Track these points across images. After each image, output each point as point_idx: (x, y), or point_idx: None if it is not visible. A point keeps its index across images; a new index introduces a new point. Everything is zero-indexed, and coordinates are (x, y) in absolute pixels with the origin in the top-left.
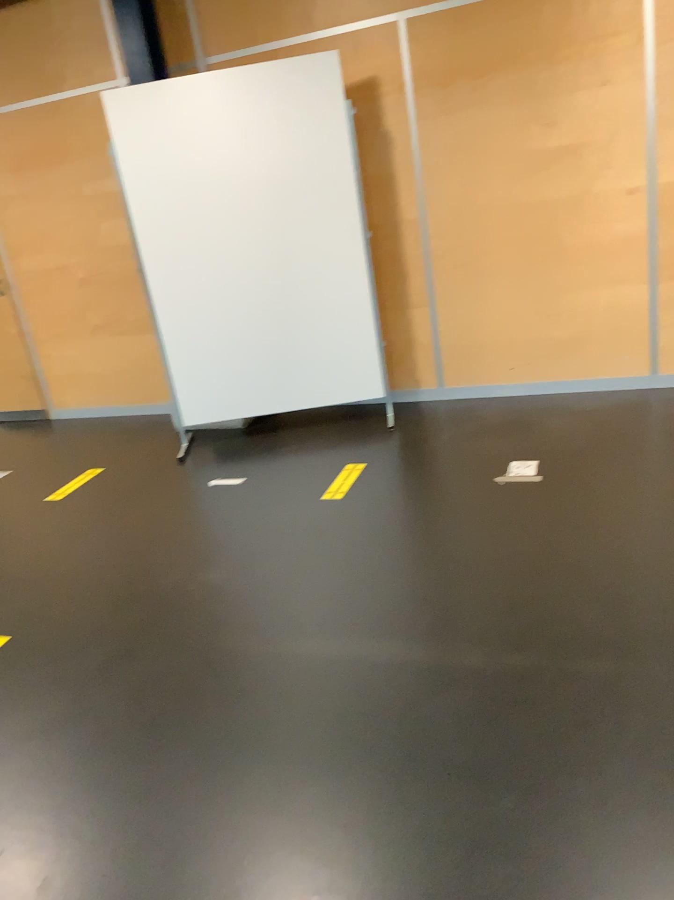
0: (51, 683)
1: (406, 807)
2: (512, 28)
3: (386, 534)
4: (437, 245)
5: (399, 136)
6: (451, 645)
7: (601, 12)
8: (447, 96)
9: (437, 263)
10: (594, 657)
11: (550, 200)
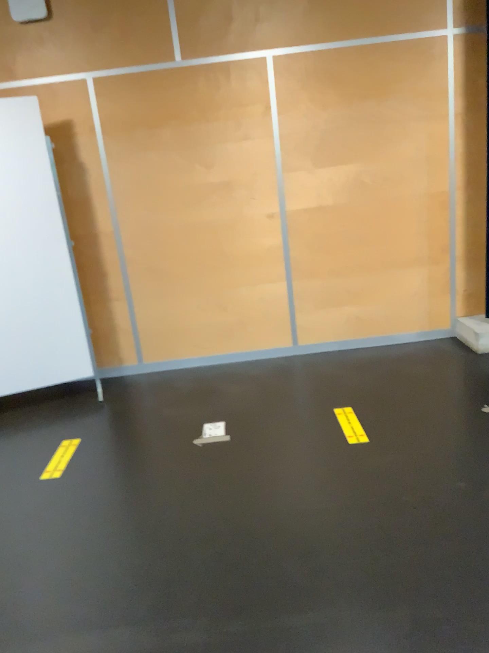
0: None
1: None
2: (180, 95)
3: (103, 508)
4: (130, 253)
5: (95, 168)
6: (174, 620)
7: (243, 89)
8: (133, 140)
9: (132, 267)
10: (299, 610)
11: (215, 220)
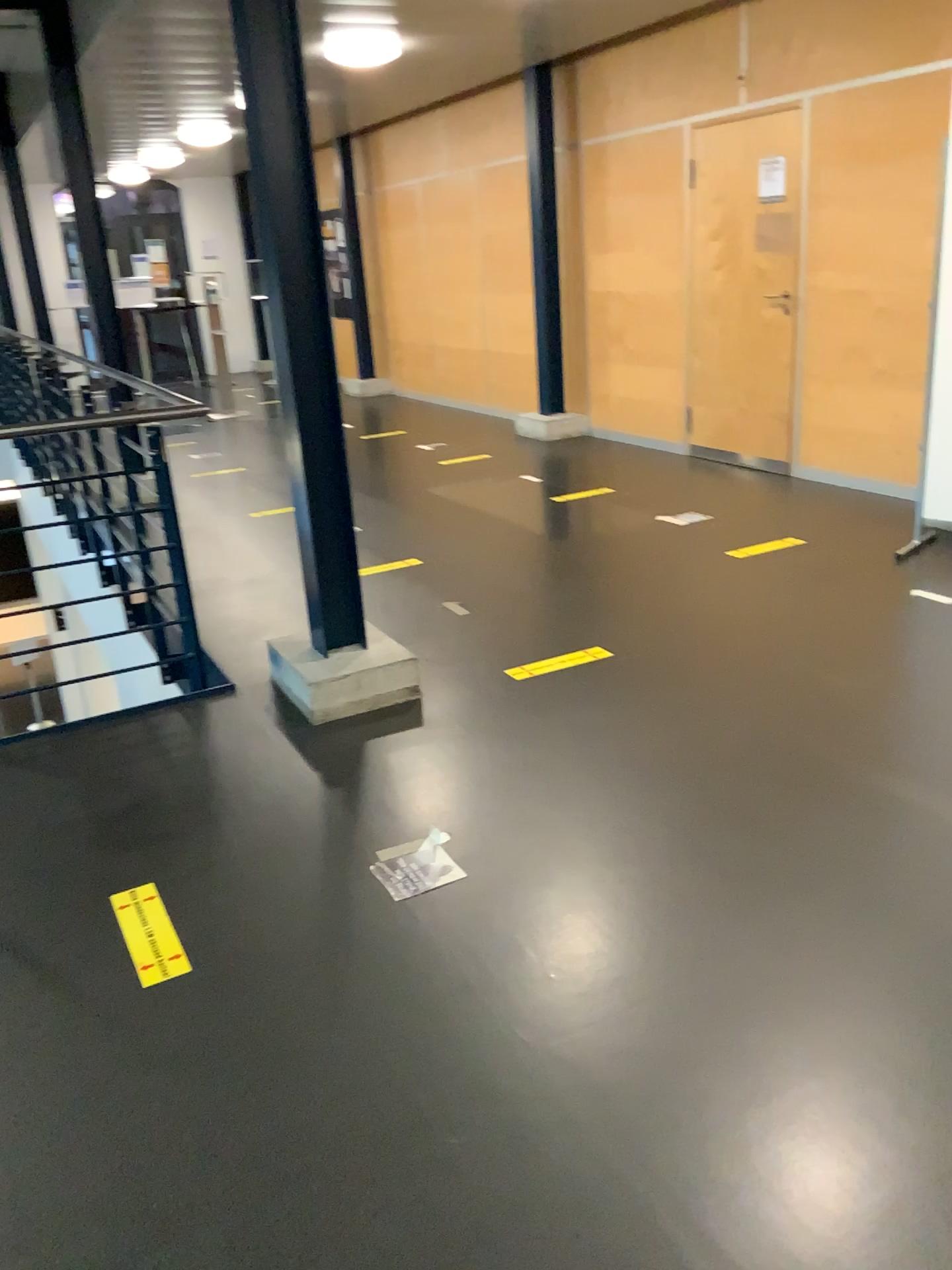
0: (625, 701)
1: (867, 932)
2: None
3: None
4: None
5: None
6: None
7: None
8: None
9: None
10: None
11: None
